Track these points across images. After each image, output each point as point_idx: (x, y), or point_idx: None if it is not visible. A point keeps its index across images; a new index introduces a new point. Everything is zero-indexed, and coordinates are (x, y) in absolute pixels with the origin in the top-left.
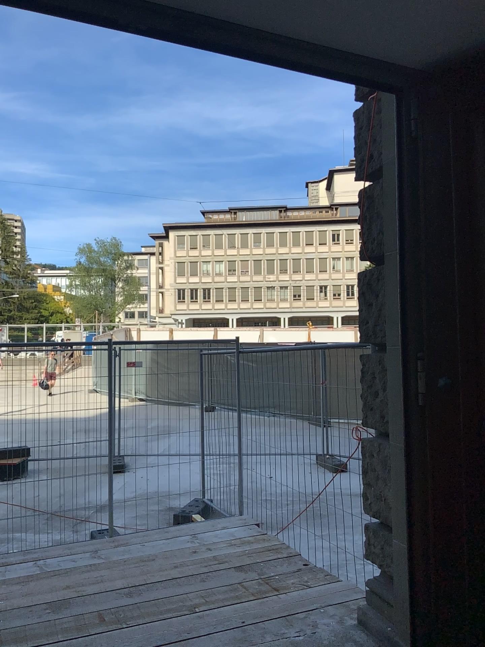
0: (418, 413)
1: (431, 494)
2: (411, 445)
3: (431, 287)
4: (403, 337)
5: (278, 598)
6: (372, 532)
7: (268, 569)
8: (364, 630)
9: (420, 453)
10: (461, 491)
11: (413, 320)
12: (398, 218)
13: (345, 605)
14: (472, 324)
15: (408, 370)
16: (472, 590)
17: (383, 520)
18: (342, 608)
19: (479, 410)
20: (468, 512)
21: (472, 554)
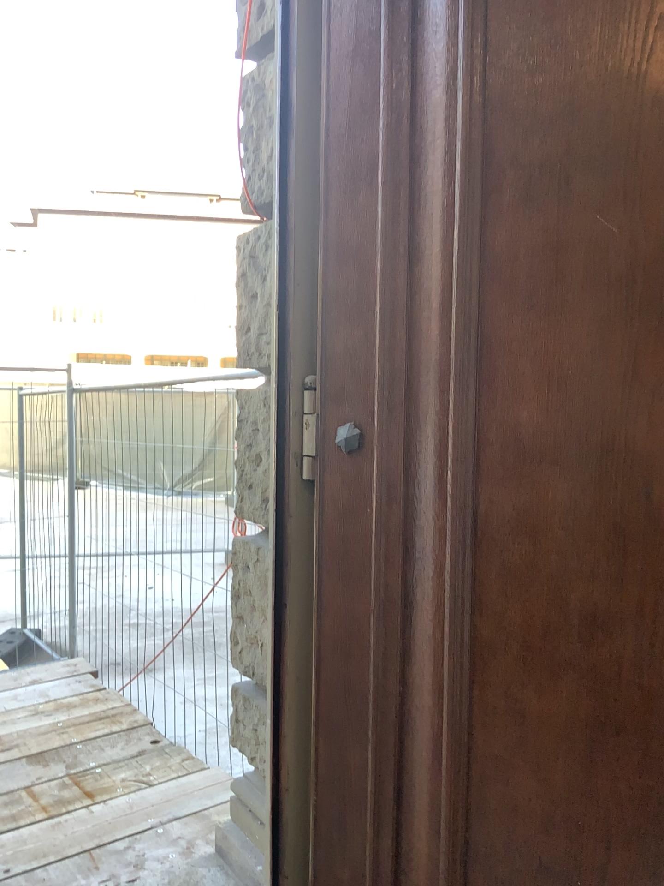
0: (297, 495)
1: (315, 654)
2: (283, 559)
3: (330, 238)
4: (278, 342)
5: (85, 814)
6: (240, 699)
7: (82, 756)
8: (218, 867)
9: (297, 573)
10: (367, 649)
11: (296, 308)
12: (277, 96)
13: (200, 815)
14: (401, 313)
15: (285, 411)
16: (378, 835)
17: (258, 680)
18: (193, 821)
19: (407, 491)
20: (377, 689)
21: (380, 769)
